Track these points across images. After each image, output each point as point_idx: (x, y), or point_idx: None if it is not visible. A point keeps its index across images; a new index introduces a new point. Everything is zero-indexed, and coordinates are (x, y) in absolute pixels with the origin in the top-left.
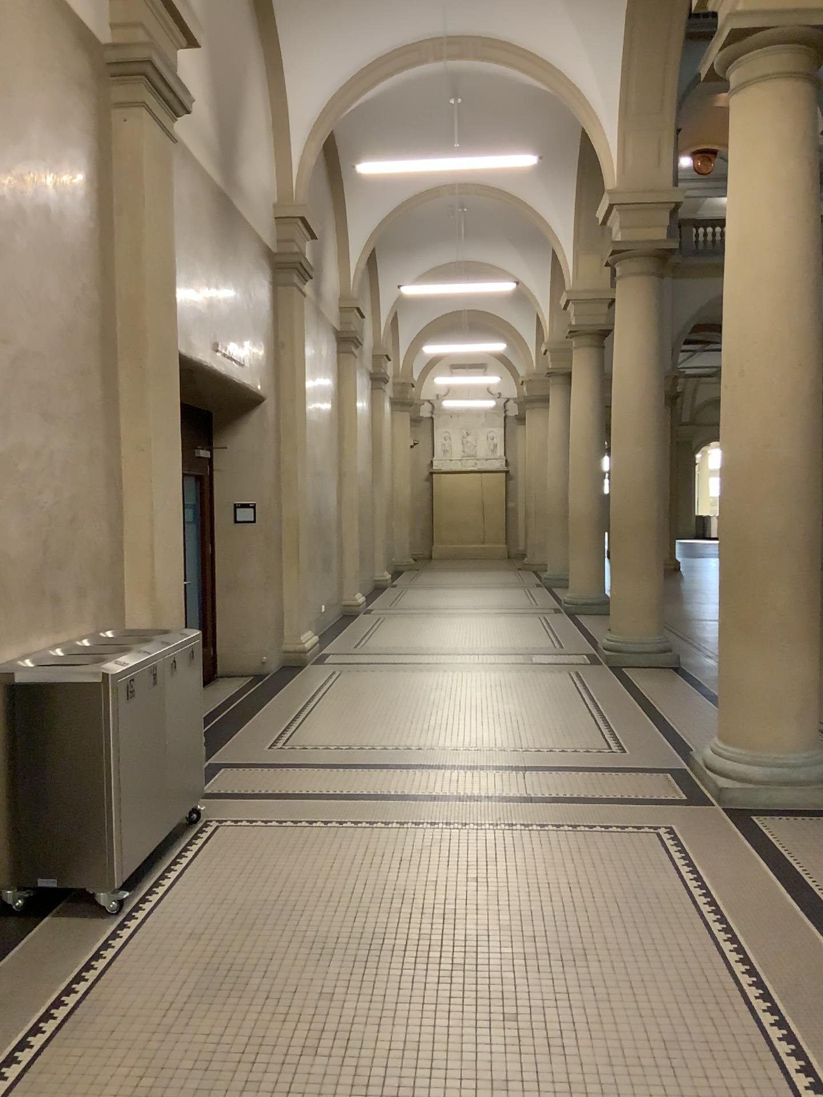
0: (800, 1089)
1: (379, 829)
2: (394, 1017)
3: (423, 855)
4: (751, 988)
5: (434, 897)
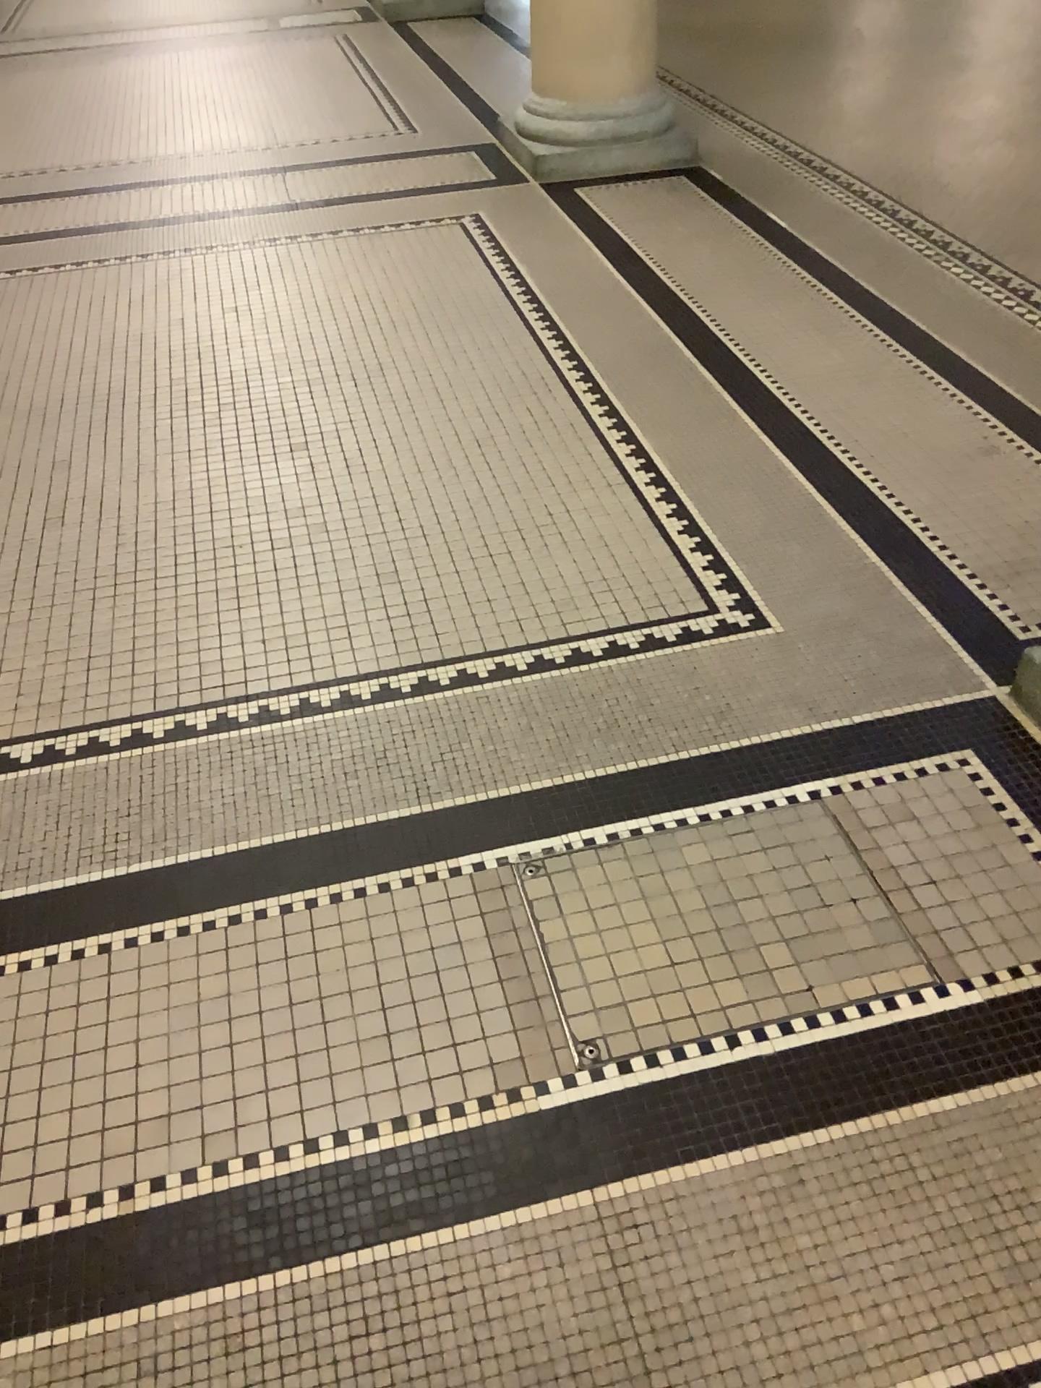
0: (618, 455)
1: (95, 271)
2: (157, 472)
3: (161, 293)
4: (570, 372)
5: (184, 339)
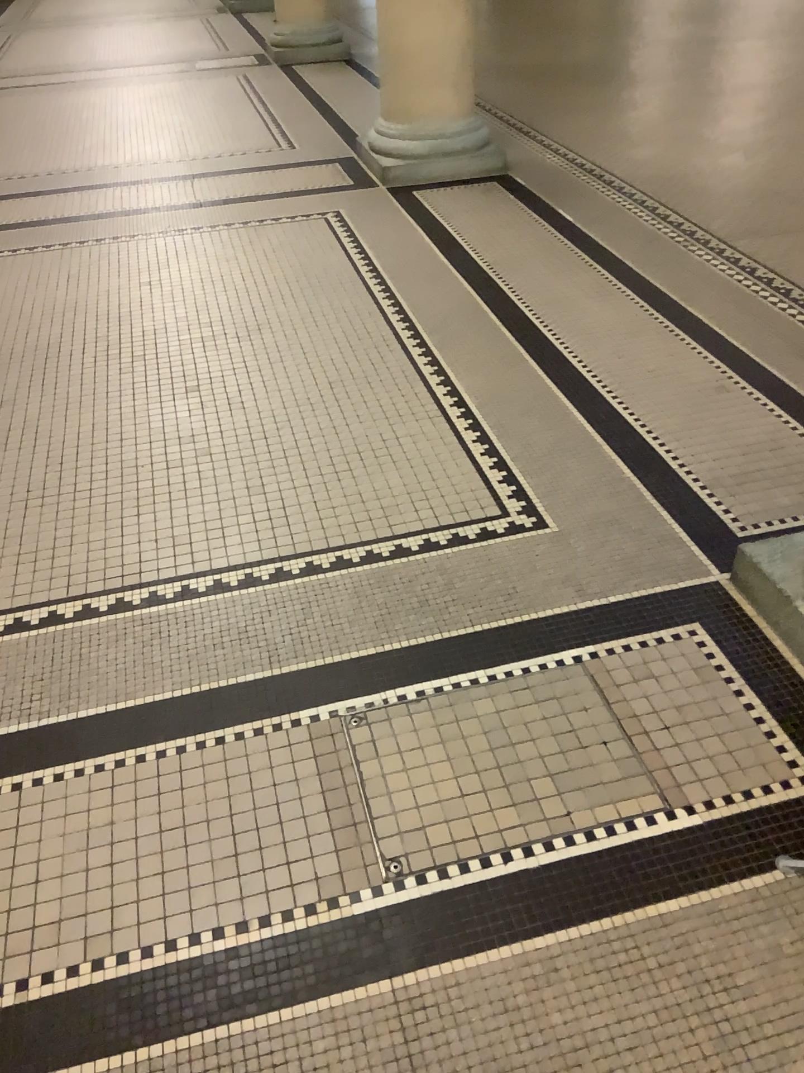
0: (437, 394)
1: (43, 253)
2: (81, 408)
3: (92, 270)
4: (402, 330)
5: (108, 305)
